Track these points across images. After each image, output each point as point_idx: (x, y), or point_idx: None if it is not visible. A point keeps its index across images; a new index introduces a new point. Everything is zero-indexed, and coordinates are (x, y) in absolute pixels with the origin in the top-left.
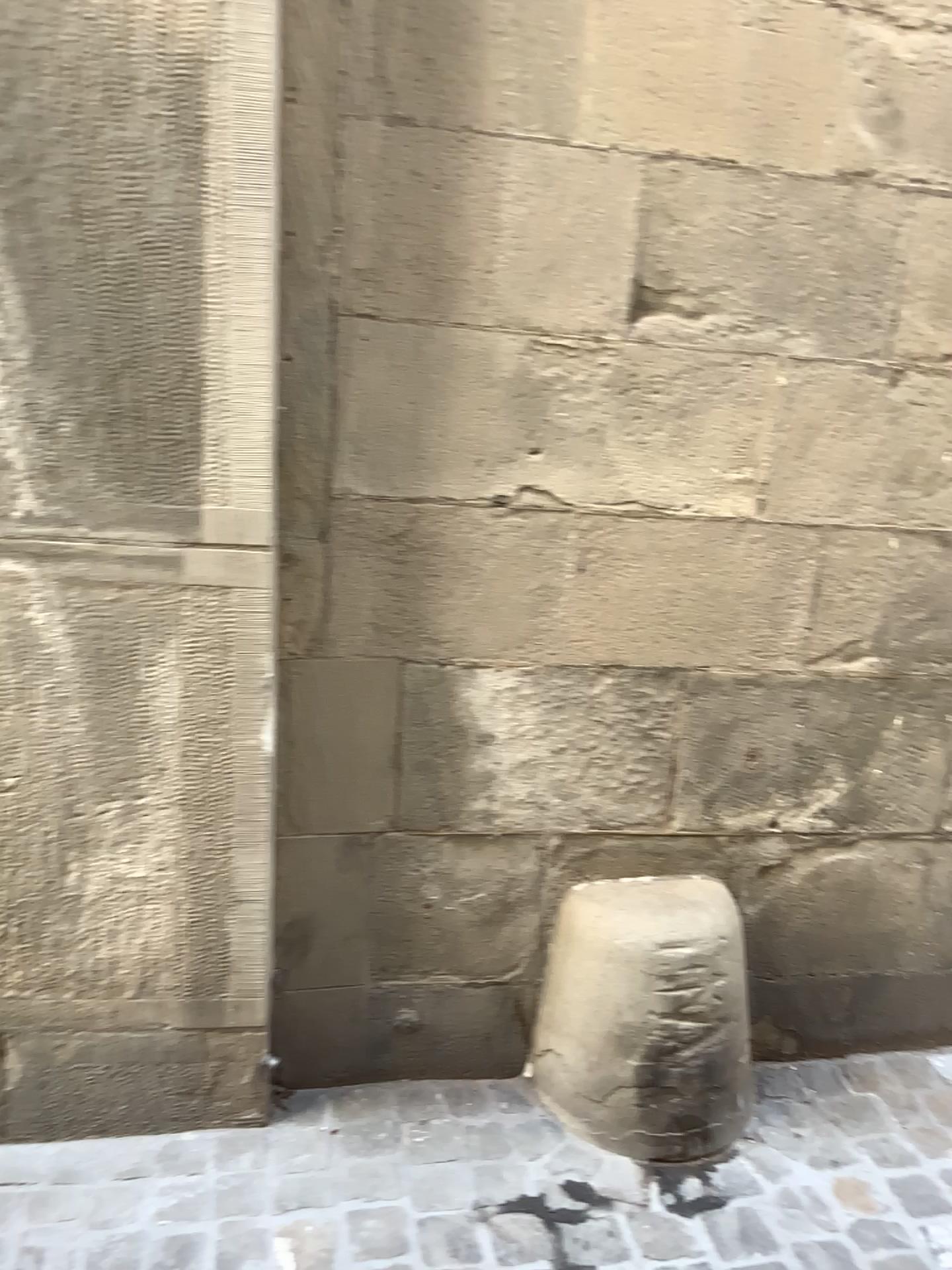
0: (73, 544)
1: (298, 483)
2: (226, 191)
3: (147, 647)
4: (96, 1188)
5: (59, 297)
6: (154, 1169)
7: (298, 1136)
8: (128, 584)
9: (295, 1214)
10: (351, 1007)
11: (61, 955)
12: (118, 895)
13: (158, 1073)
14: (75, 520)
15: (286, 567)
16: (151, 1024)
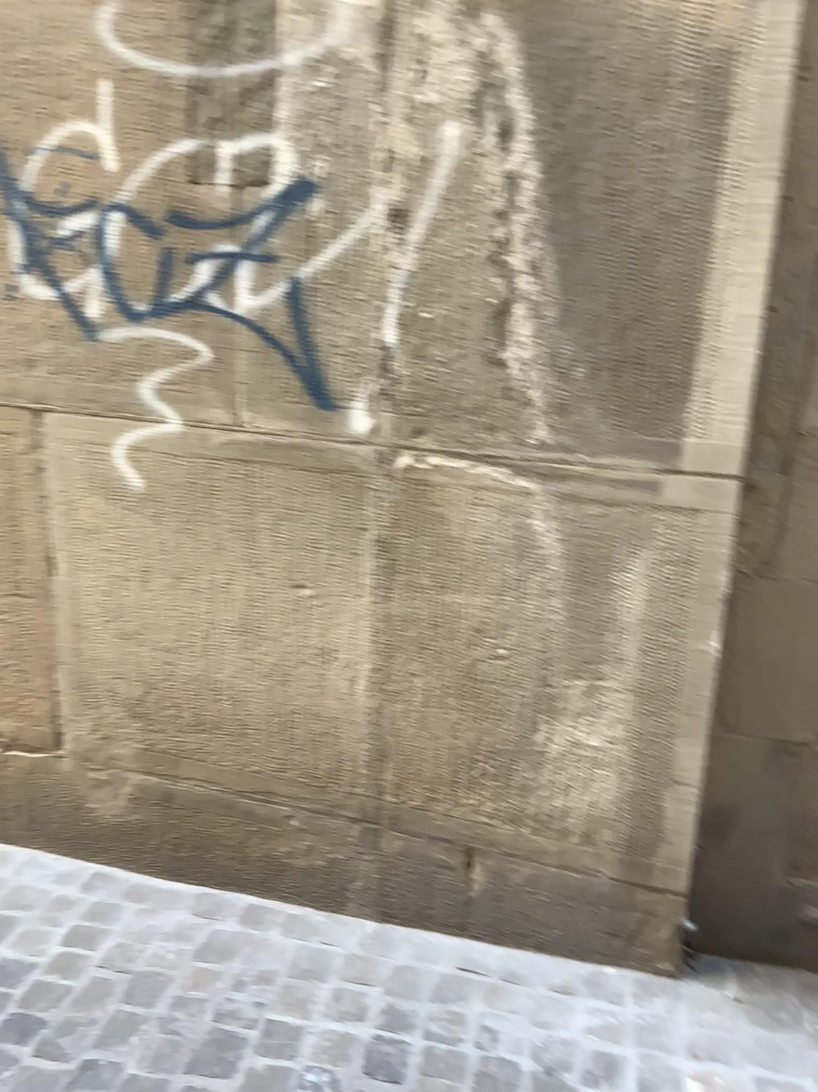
0: (570, 467)
1: (763, 421)
2: (737, 165)
3: (620, 556)
4: (534, 992)
5: (583, 264)
6: (580, 989)
7: (703, 994)
8: (611, 502)
9: (705, 1064)
10: (757, 893)
11: (522, 798)
12: (572, 758)
13: (587, 911)
14: (574, 448)
15: (742, 495)
16: (587, 869)
